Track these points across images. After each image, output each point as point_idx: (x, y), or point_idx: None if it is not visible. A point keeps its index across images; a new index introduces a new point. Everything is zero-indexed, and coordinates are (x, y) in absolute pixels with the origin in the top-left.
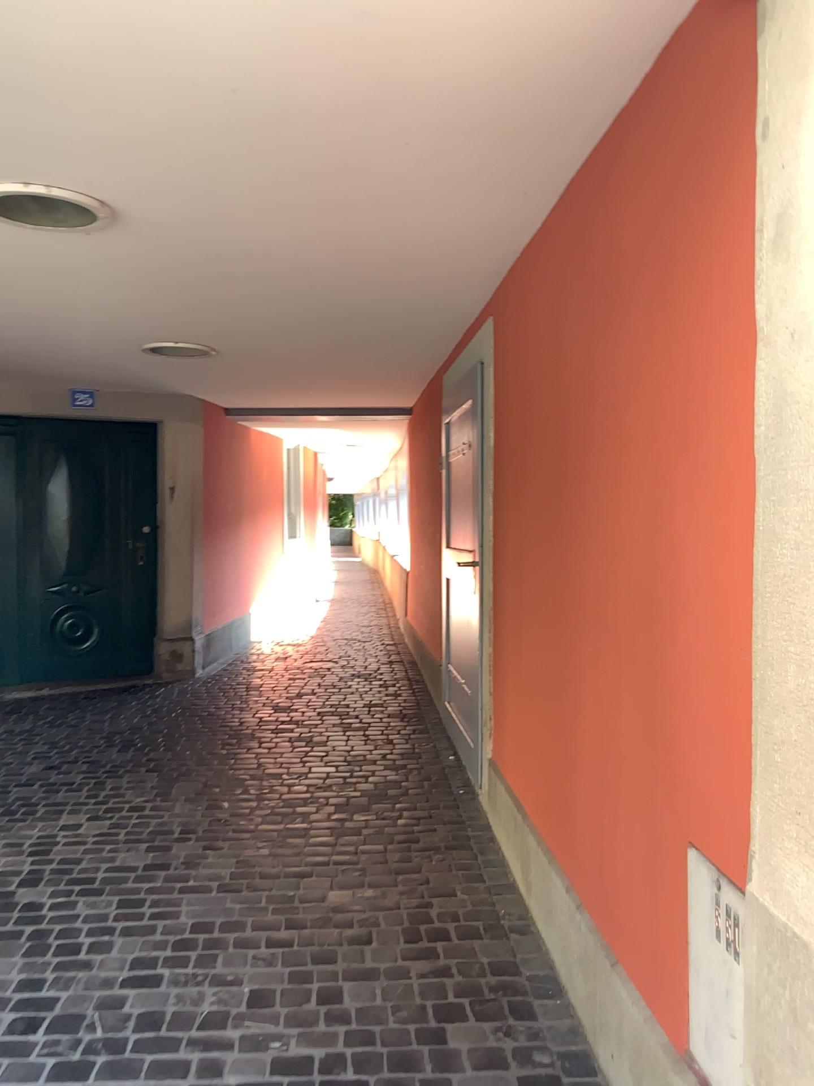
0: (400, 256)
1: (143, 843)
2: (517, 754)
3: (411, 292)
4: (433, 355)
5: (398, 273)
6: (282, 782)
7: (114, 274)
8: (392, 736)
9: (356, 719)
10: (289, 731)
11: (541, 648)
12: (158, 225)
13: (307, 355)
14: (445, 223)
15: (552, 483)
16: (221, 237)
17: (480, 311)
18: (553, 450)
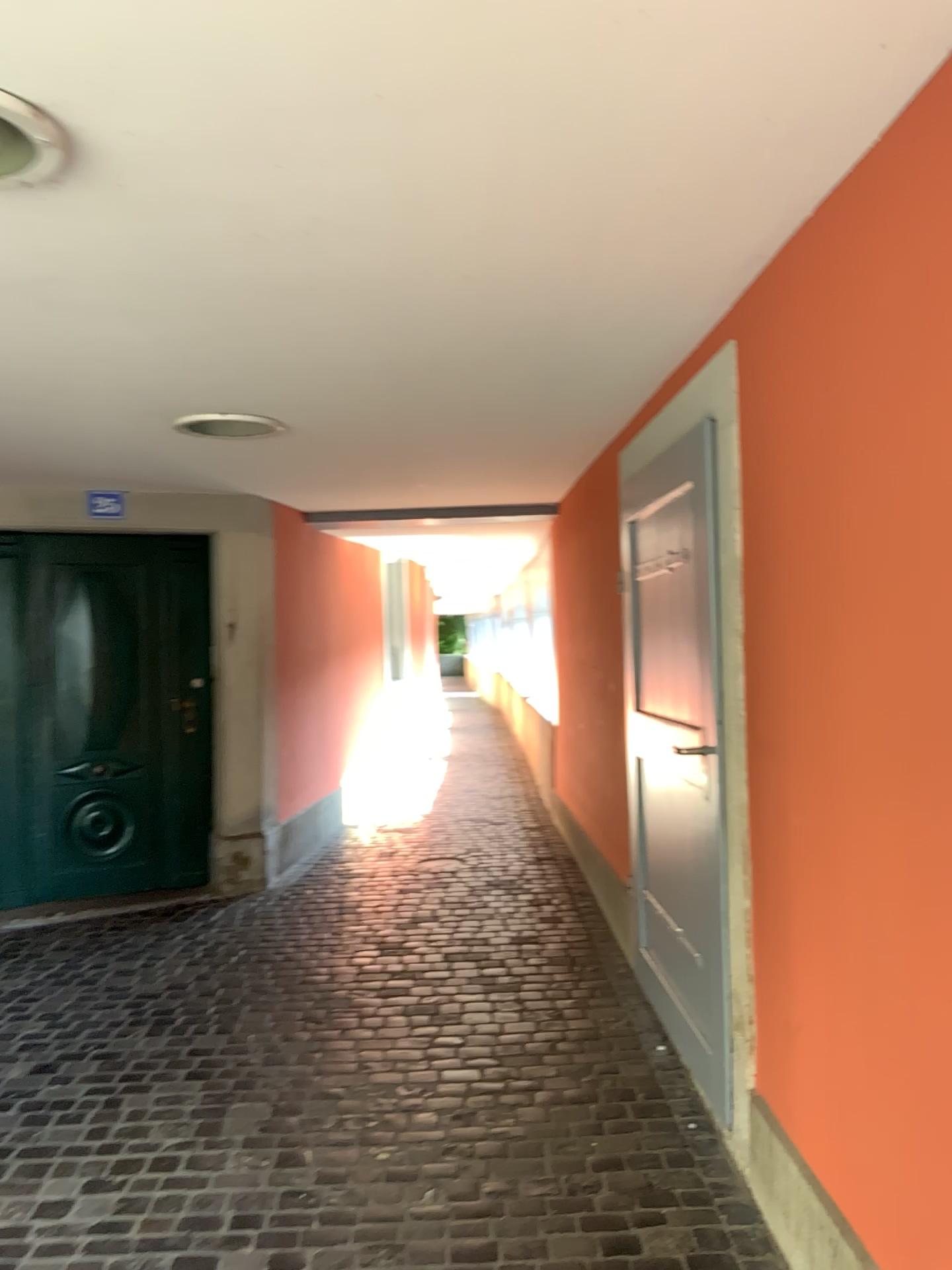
0: (600, 222)
1: (165, 1259)
2: (838, 1129)
3: (603, 303)
4: (609, 421)
5: (587, 263)
6: (399, 1106)
7: (98, 282)
8: (562, 1002)
9: (501, 969)
10: (403, 995)
11: (909, 953)
12: (155, 158)
13: (421, 427)
14: (705, 133)
15: (942, 635)
16: (276, 183)
17: (708, 338)
18: (941, 566)
